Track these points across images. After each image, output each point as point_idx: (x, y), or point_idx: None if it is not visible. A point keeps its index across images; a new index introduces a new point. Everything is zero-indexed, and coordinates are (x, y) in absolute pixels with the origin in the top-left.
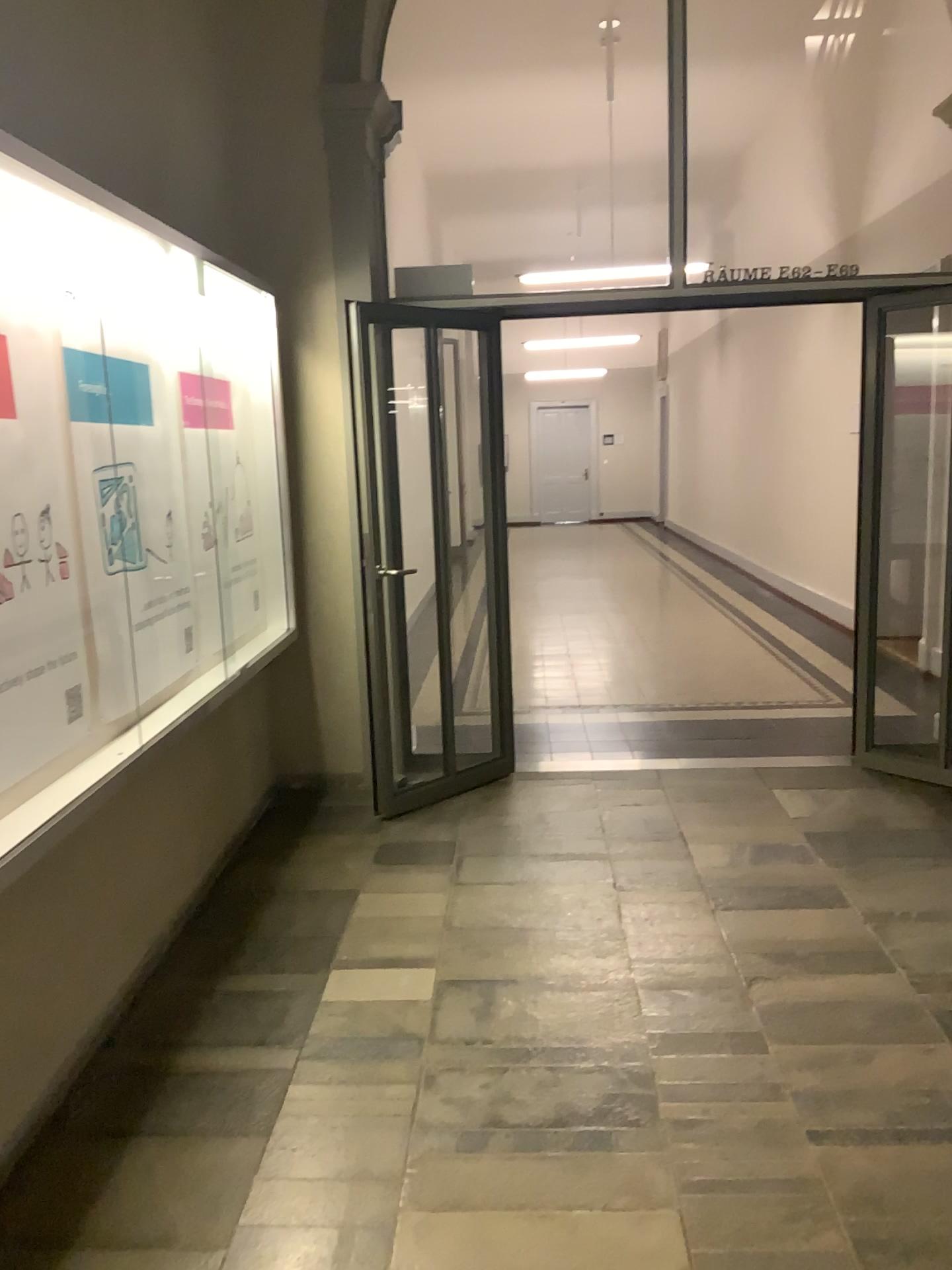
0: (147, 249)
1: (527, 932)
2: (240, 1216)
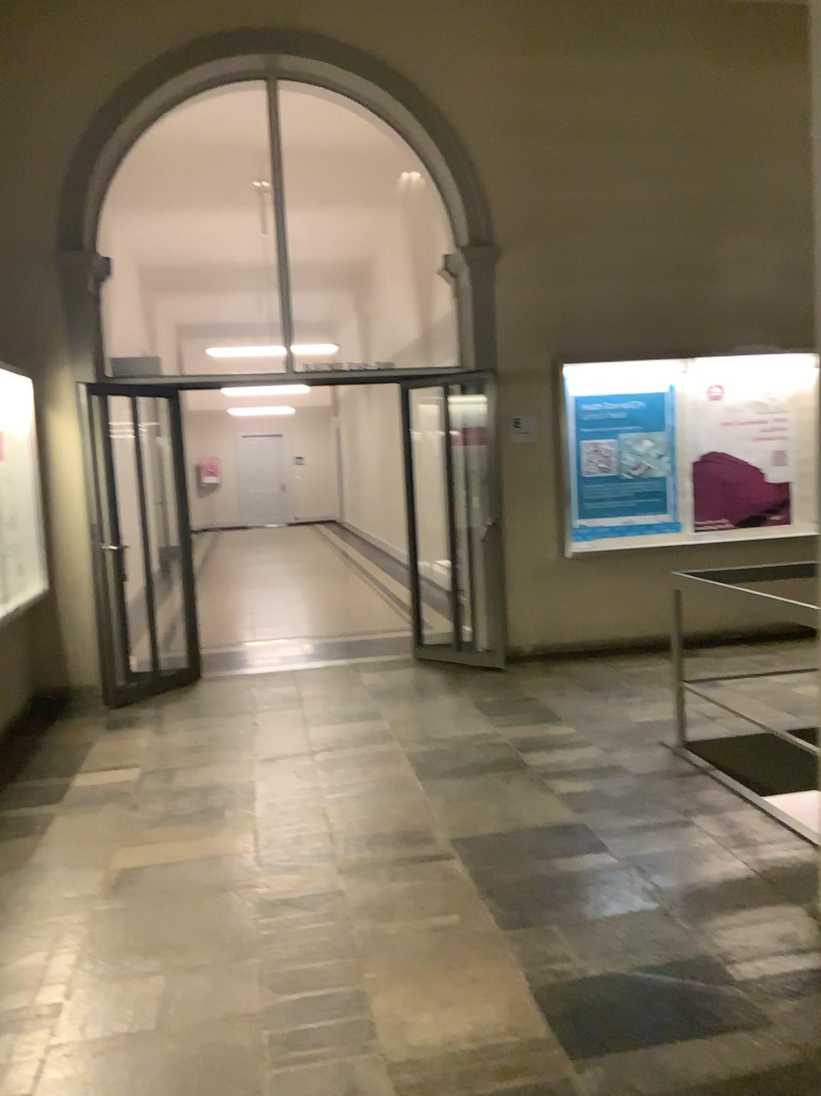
0: None
1: (197, 748)
2: (33, 858)
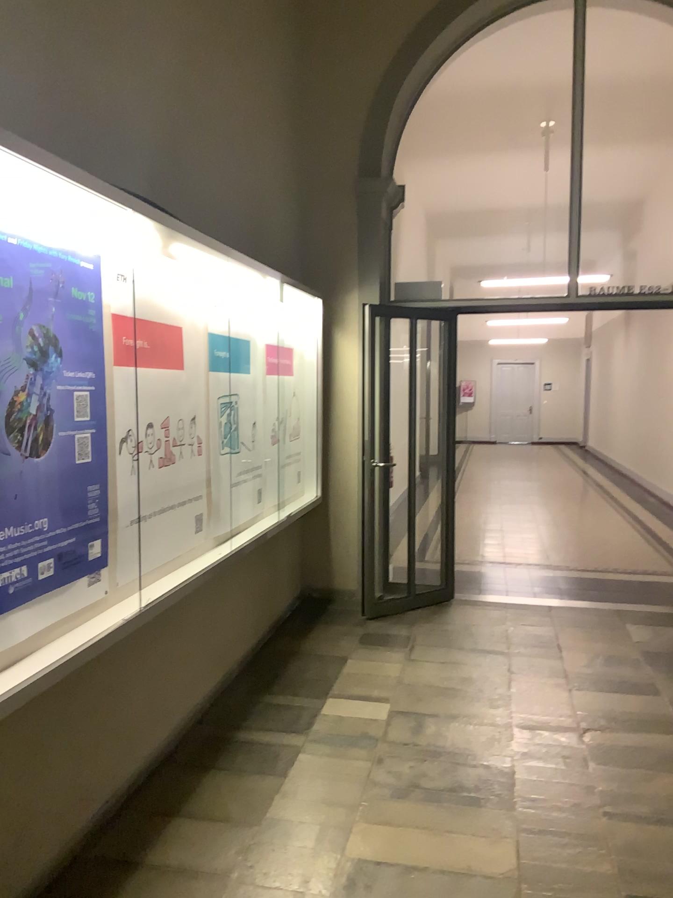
0: (254, 278)
1: (449, 690)
2: (267, 812)
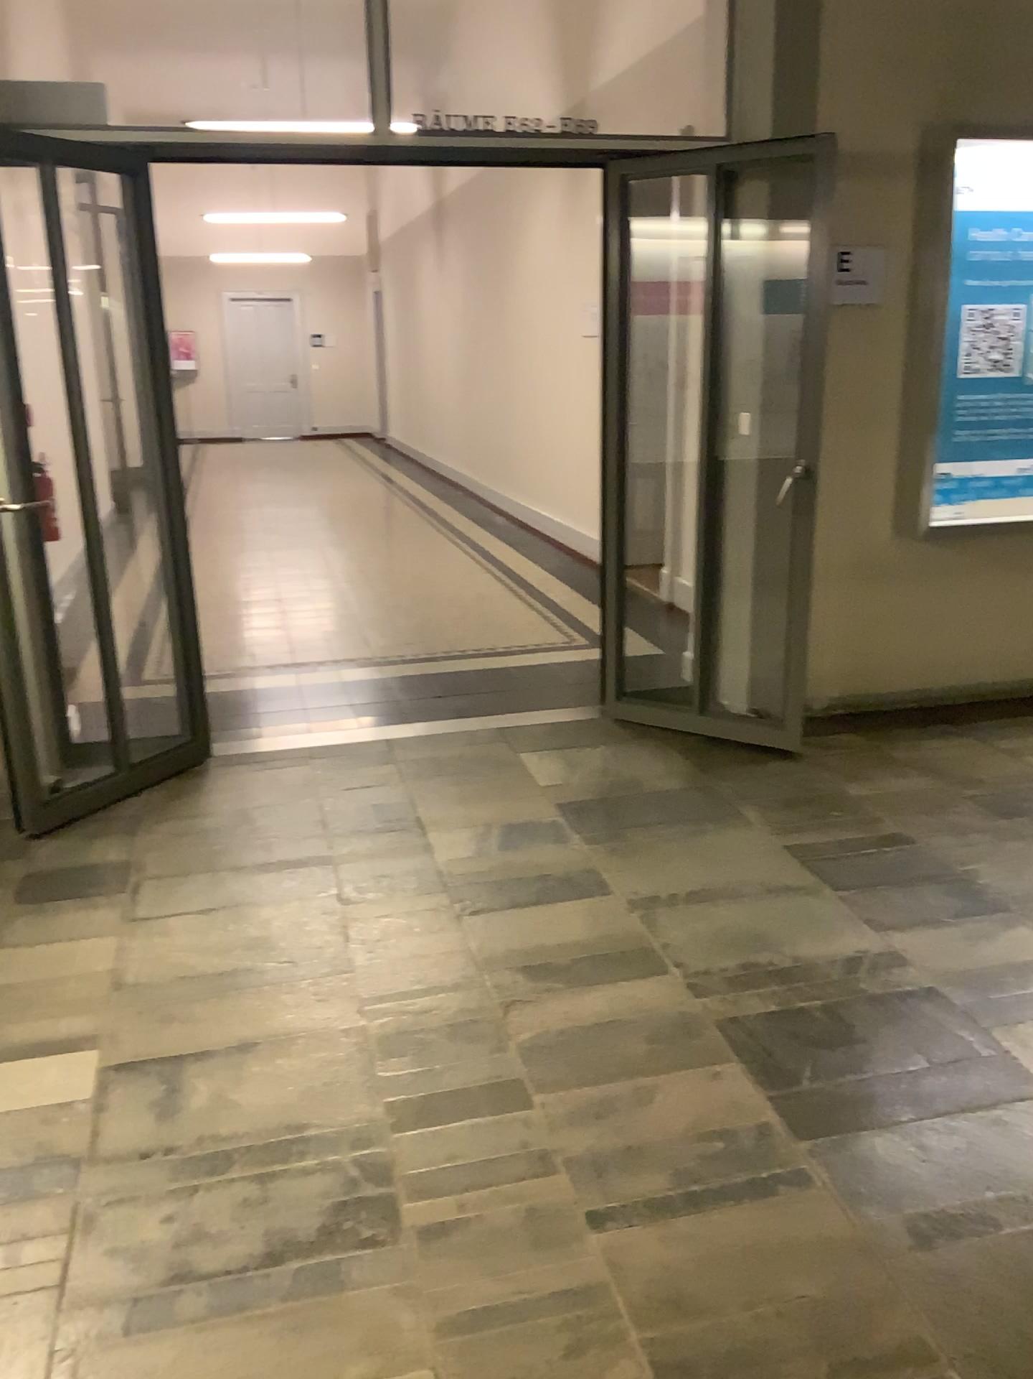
0: None
1: (226, 976)
2: None
